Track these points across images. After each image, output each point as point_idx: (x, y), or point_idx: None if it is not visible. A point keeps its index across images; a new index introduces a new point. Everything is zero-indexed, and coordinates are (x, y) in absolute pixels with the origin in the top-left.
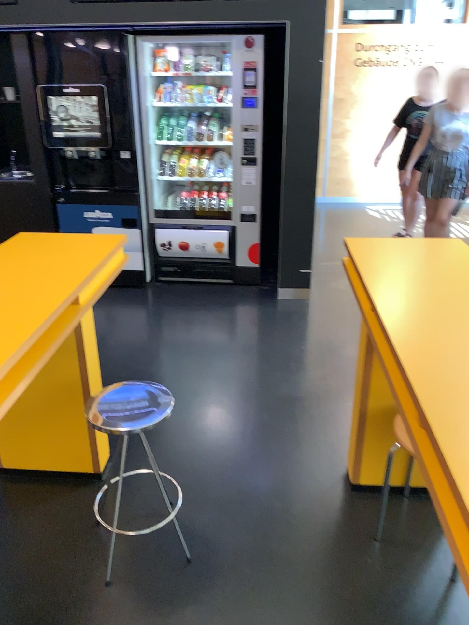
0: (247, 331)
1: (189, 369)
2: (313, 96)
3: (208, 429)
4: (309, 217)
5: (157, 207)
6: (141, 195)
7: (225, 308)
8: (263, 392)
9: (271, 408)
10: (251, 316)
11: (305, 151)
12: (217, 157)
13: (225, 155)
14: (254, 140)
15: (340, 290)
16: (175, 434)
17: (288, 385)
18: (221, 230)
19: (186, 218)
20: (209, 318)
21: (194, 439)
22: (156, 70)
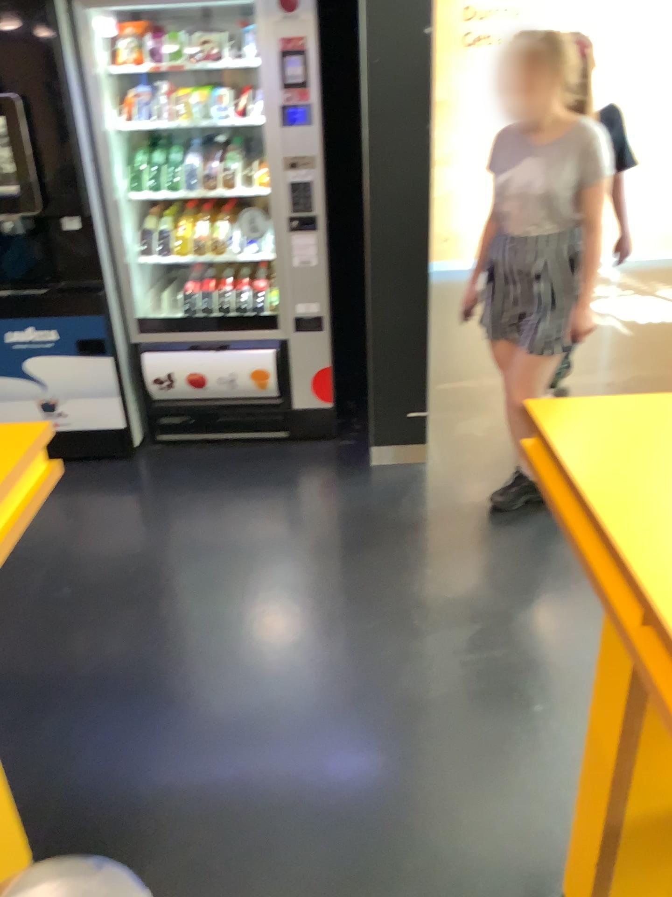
0: (323, 541)
1: (220, 643)
2: (413, 96)
3: (263, 802)
4: (419, 321)
5: (143, 314)
6: (110, 296)
7: (279, 493)
8: (366, 689)
9: (386, 732)
10: (327, 507)
11: (405, 201)
12: (245, 217)
13: (257, 213)
14: (310, 183)
15: (474, 436)
16: (195, 824)
17: (412, 665)
18: (261, 348)
19: (196, 331)
20: (250, 517)
21: (236, 837)
22: (117, 61)
